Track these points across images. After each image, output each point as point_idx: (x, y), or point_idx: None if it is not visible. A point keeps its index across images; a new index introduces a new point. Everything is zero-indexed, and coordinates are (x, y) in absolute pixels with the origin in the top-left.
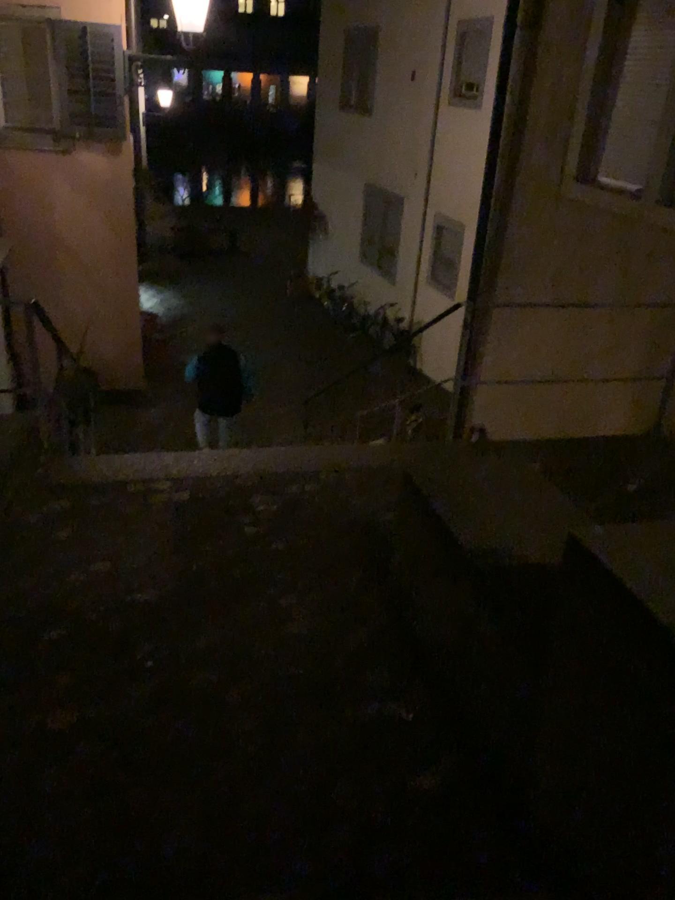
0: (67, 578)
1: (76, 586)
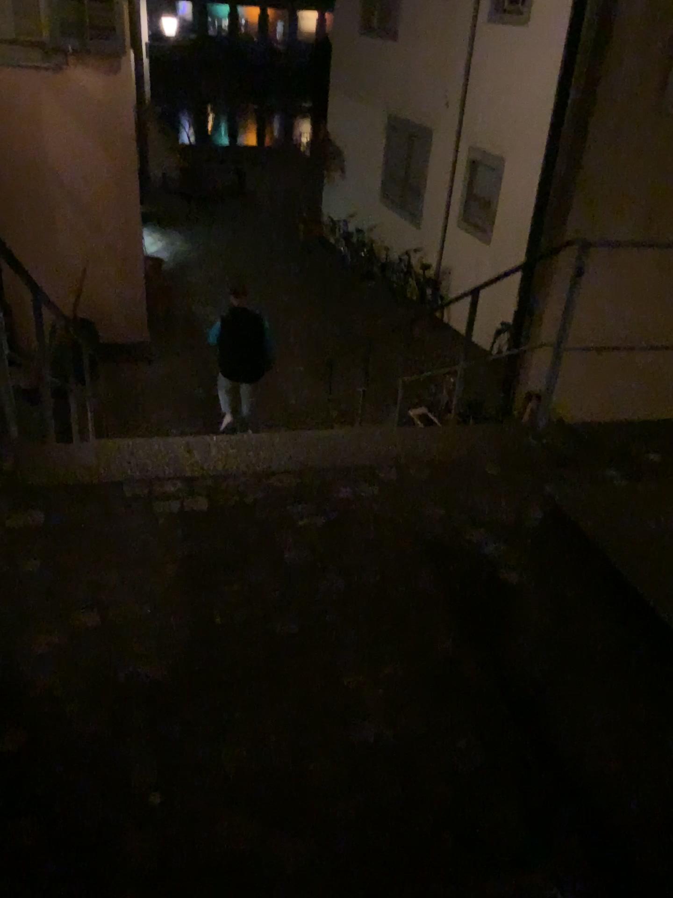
0: (30, 640)
1: (43, 653)
